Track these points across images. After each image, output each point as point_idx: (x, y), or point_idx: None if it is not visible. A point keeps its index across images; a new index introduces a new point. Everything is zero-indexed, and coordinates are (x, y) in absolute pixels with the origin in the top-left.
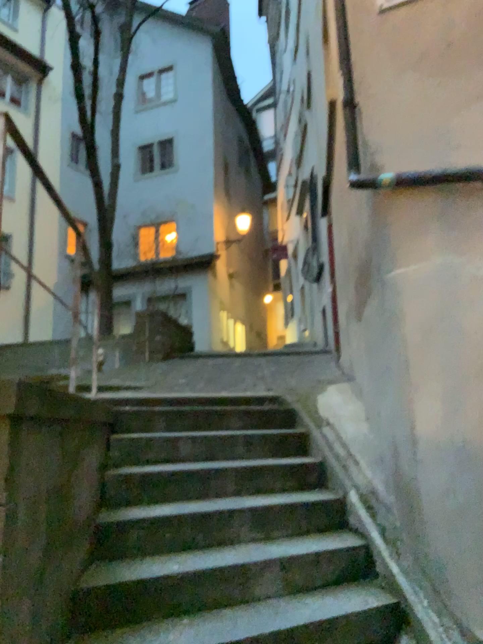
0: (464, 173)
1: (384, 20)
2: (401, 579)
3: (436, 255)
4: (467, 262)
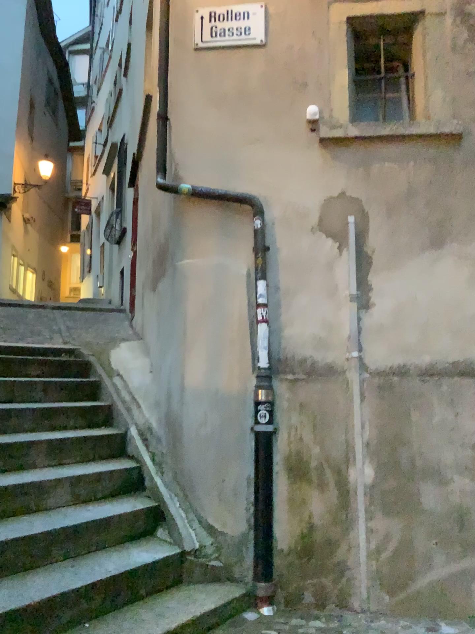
0: (241, 195)
1: (198, 57)
2: (162, 489)
3: (214, 253)
4: (234, 262)
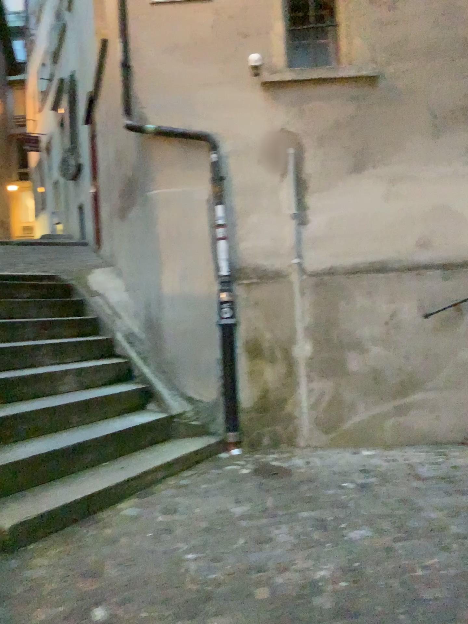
0: (198, 133)
1: (154, 10)
2: (148, 376)
3: (178, 183)
4: (196, 190)
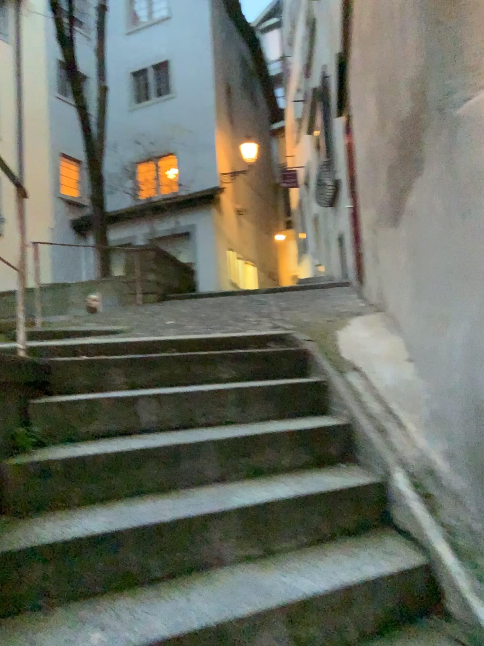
0: None
1: None
2: None
3: None
4: None
